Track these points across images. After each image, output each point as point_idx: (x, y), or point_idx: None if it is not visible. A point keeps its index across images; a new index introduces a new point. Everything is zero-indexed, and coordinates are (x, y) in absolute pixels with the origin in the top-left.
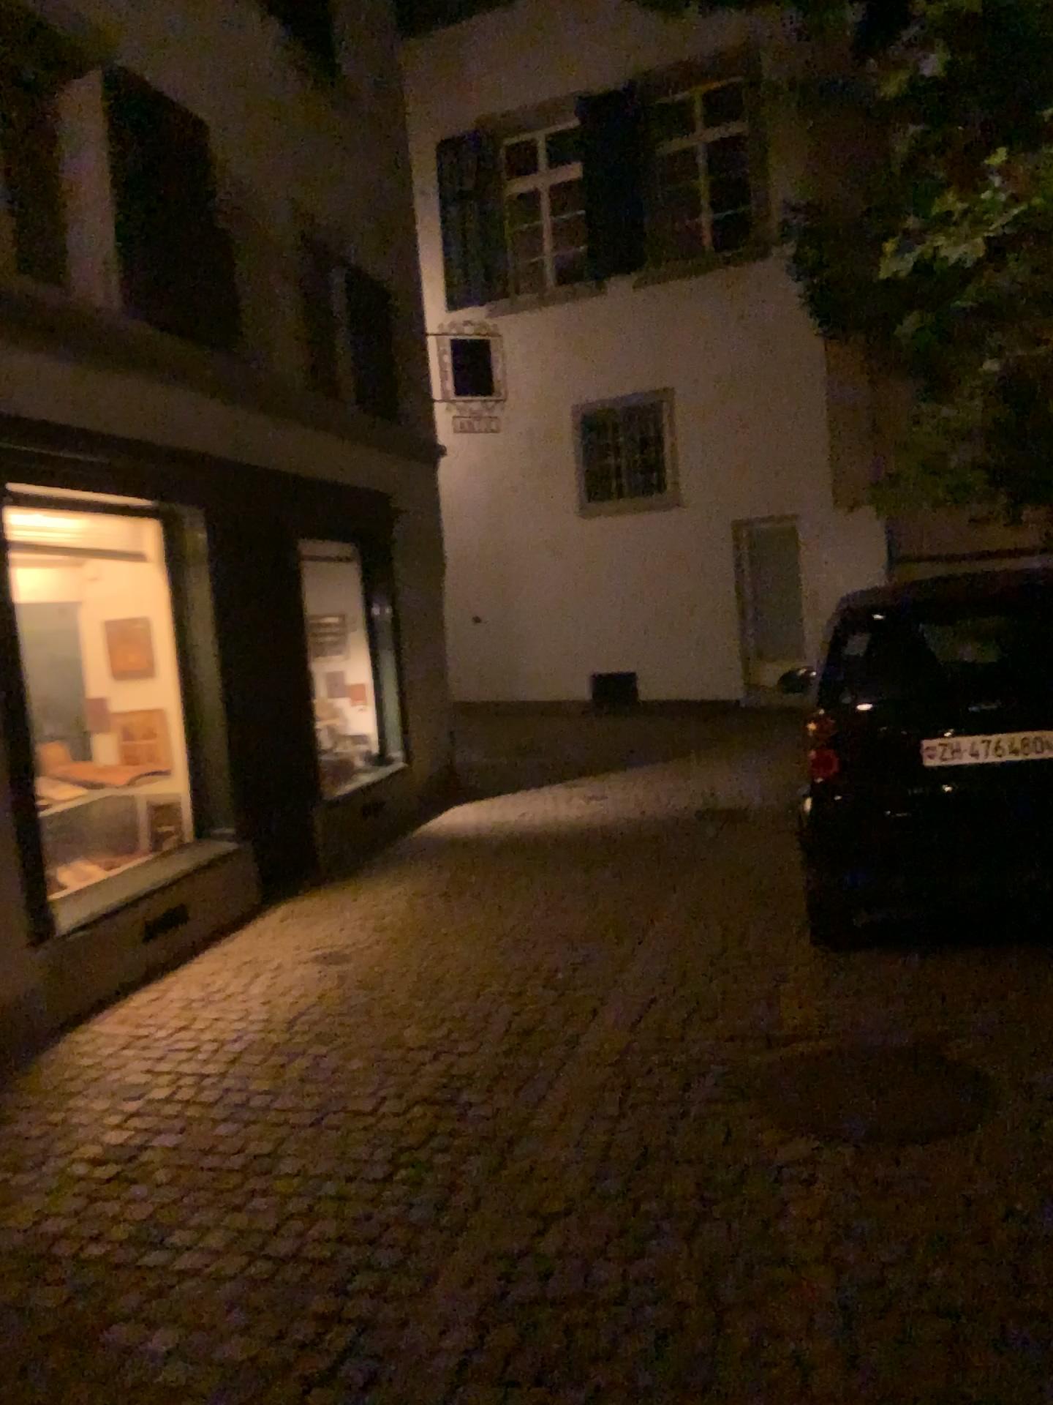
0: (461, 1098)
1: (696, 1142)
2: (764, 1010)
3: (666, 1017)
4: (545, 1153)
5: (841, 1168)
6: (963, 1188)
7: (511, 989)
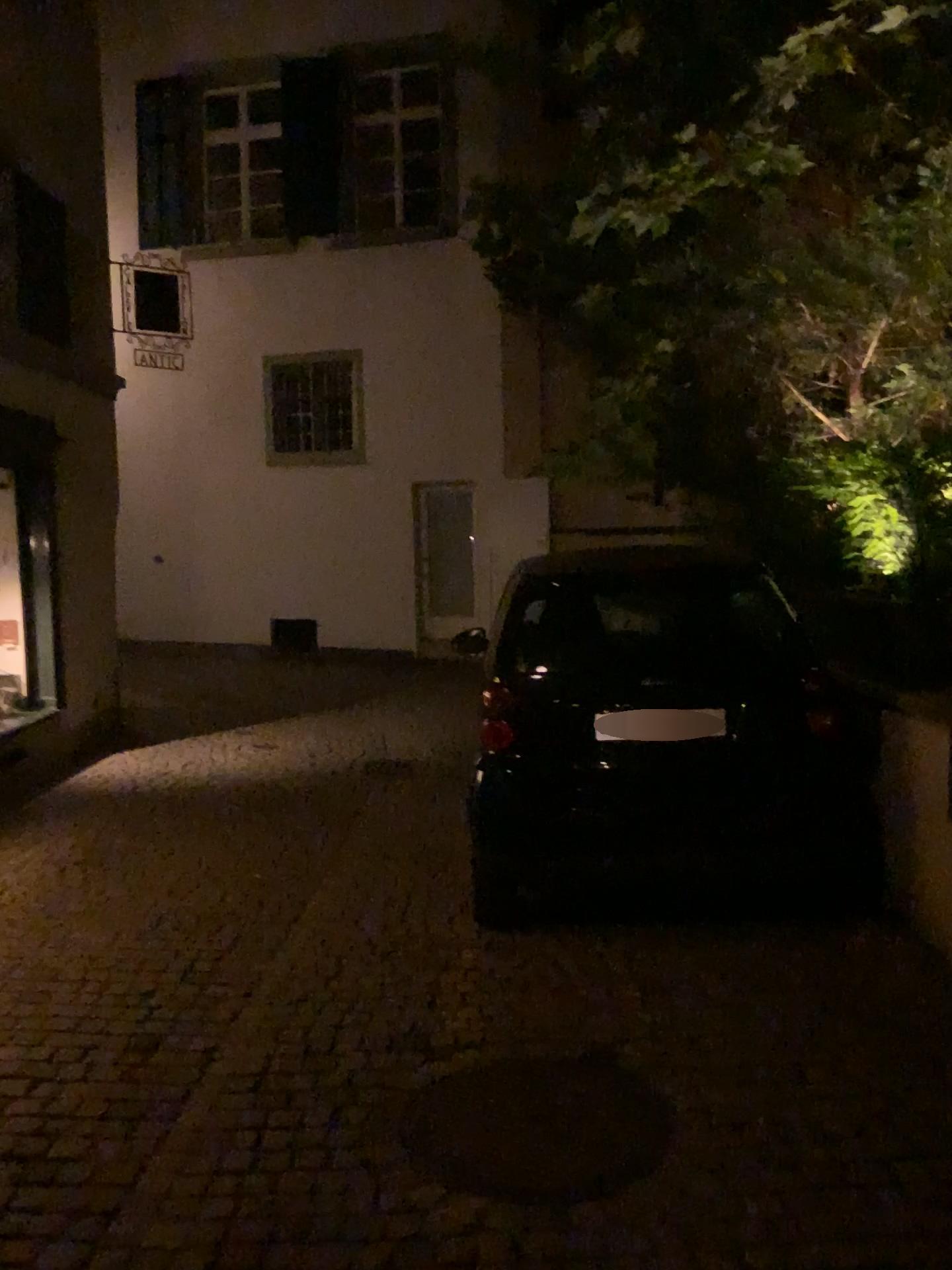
0: (53, 1154)
1: (340, 1211)
2: (426, 1010)
3: (317, 1022)
4: (150, 1239)
5: (512, 1242)
6: (654, 1269)
7: (140, 987)
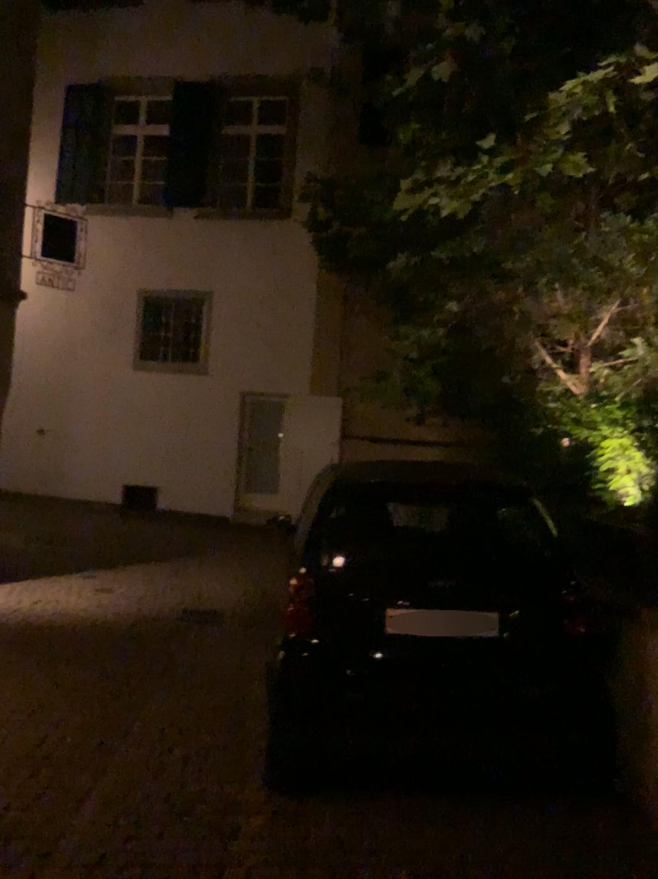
0: None
1: None
2: None
3: None
4: None
5: None
6: None
7: None
